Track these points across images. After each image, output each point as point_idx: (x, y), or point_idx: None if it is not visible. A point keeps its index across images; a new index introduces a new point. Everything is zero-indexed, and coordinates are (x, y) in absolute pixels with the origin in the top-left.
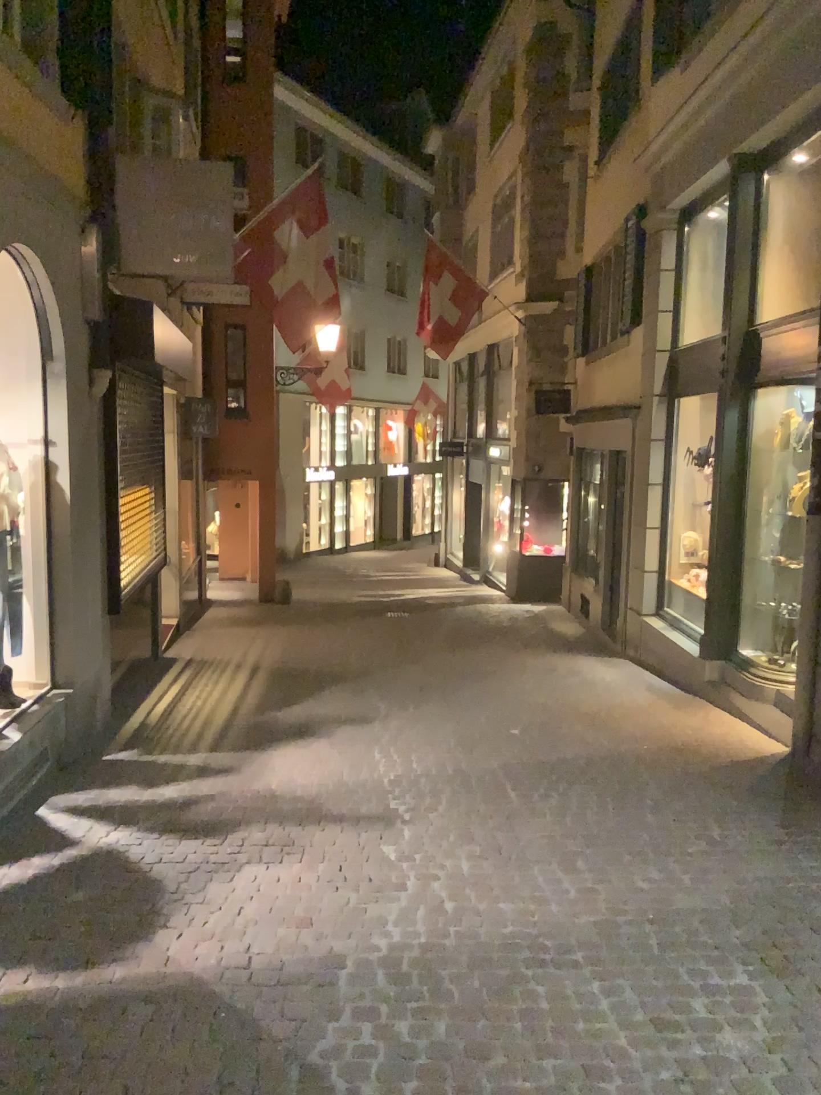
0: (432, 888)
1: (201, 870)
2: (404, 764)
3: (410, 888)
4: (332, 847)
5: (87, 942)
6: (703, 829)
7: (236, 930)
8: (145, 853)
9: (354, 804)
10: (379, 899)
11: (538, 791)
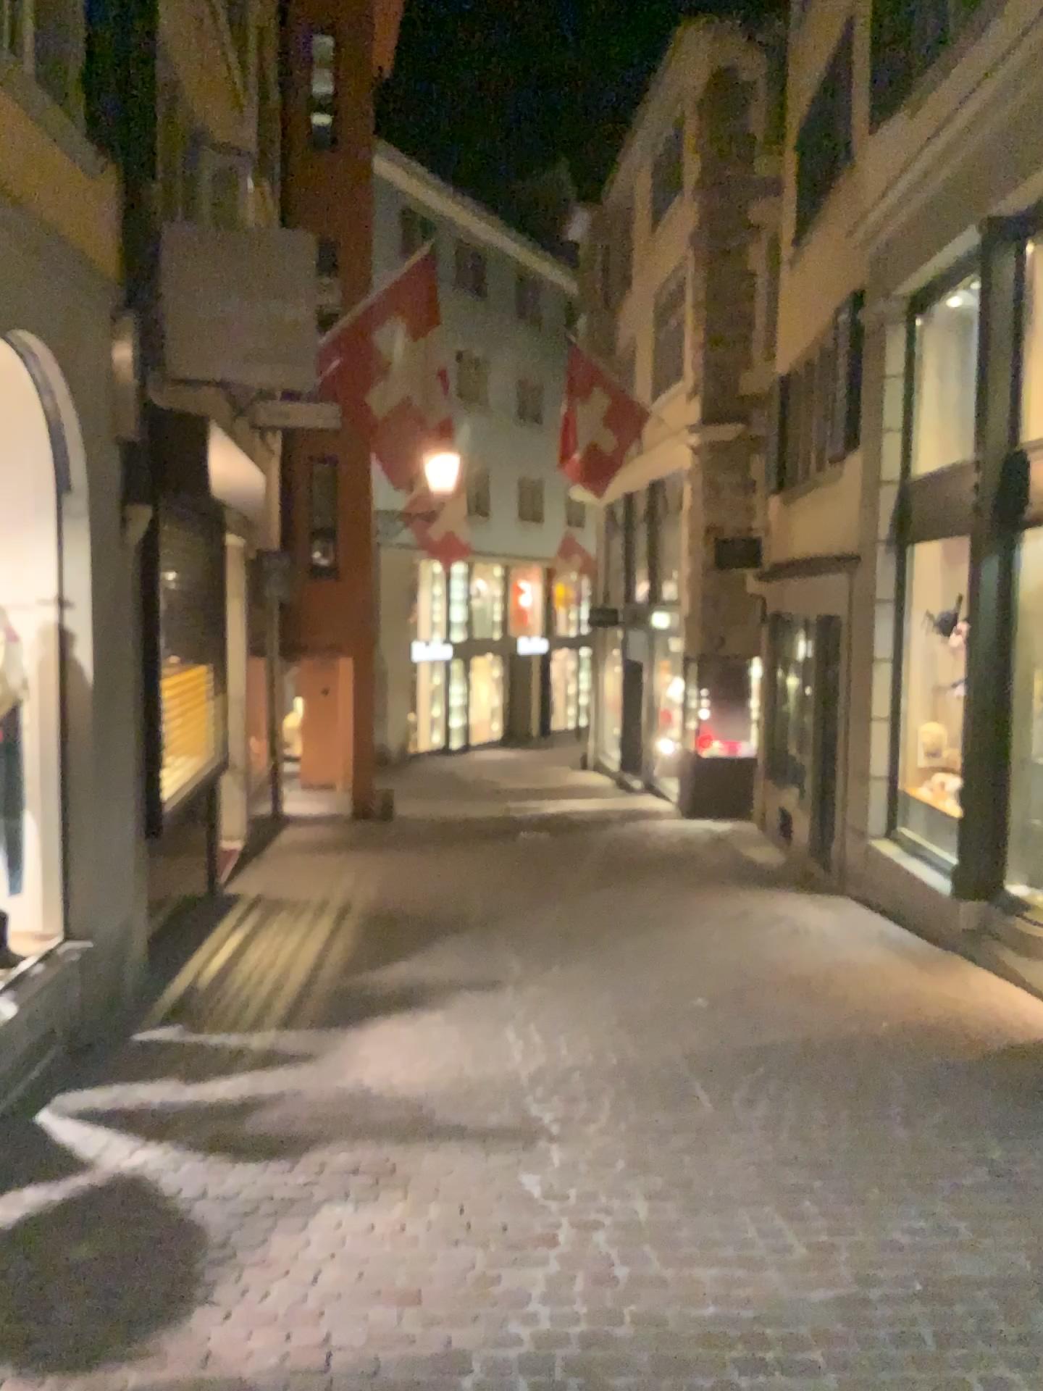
0: (598, 1241)
1: (262, 1210)
2: (551, 1048)
3: (567, 1242)
4: (451, 1177)
5: (90, 1328)
6: (984, 1151)
7: (311, 1310)
8: (182, 1182)
9: (481, 1109)
10: (522, 1260)
11: (741, 1091)
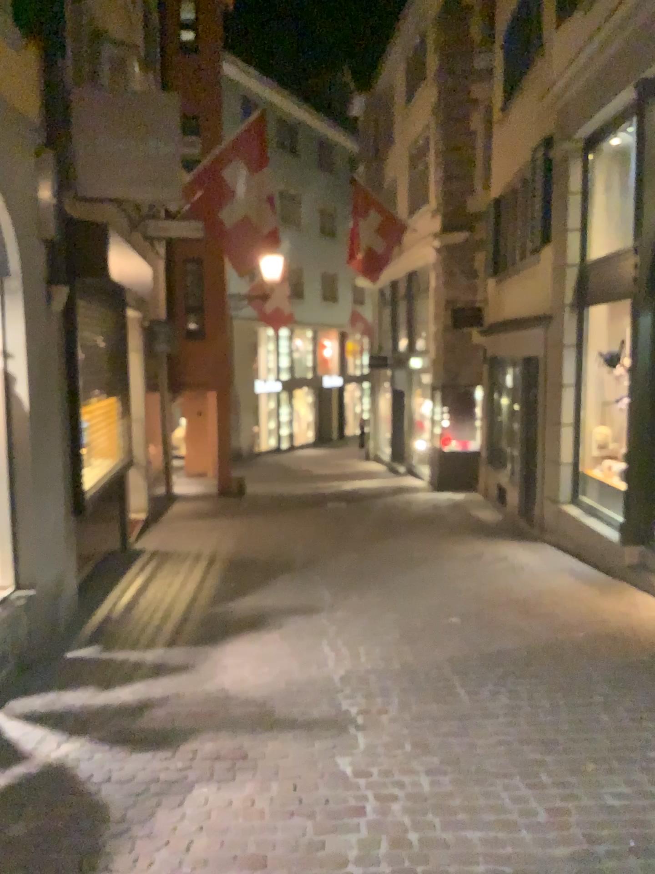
0: (395, 814)
1: (148, 794)
2: (354, 658)
3: (372, 815)
4: (286, 762)
5: None
6: None
7: None
8: (91, 772)
9: (307, 707)
10: (339, 832)
11: (490, 688)
